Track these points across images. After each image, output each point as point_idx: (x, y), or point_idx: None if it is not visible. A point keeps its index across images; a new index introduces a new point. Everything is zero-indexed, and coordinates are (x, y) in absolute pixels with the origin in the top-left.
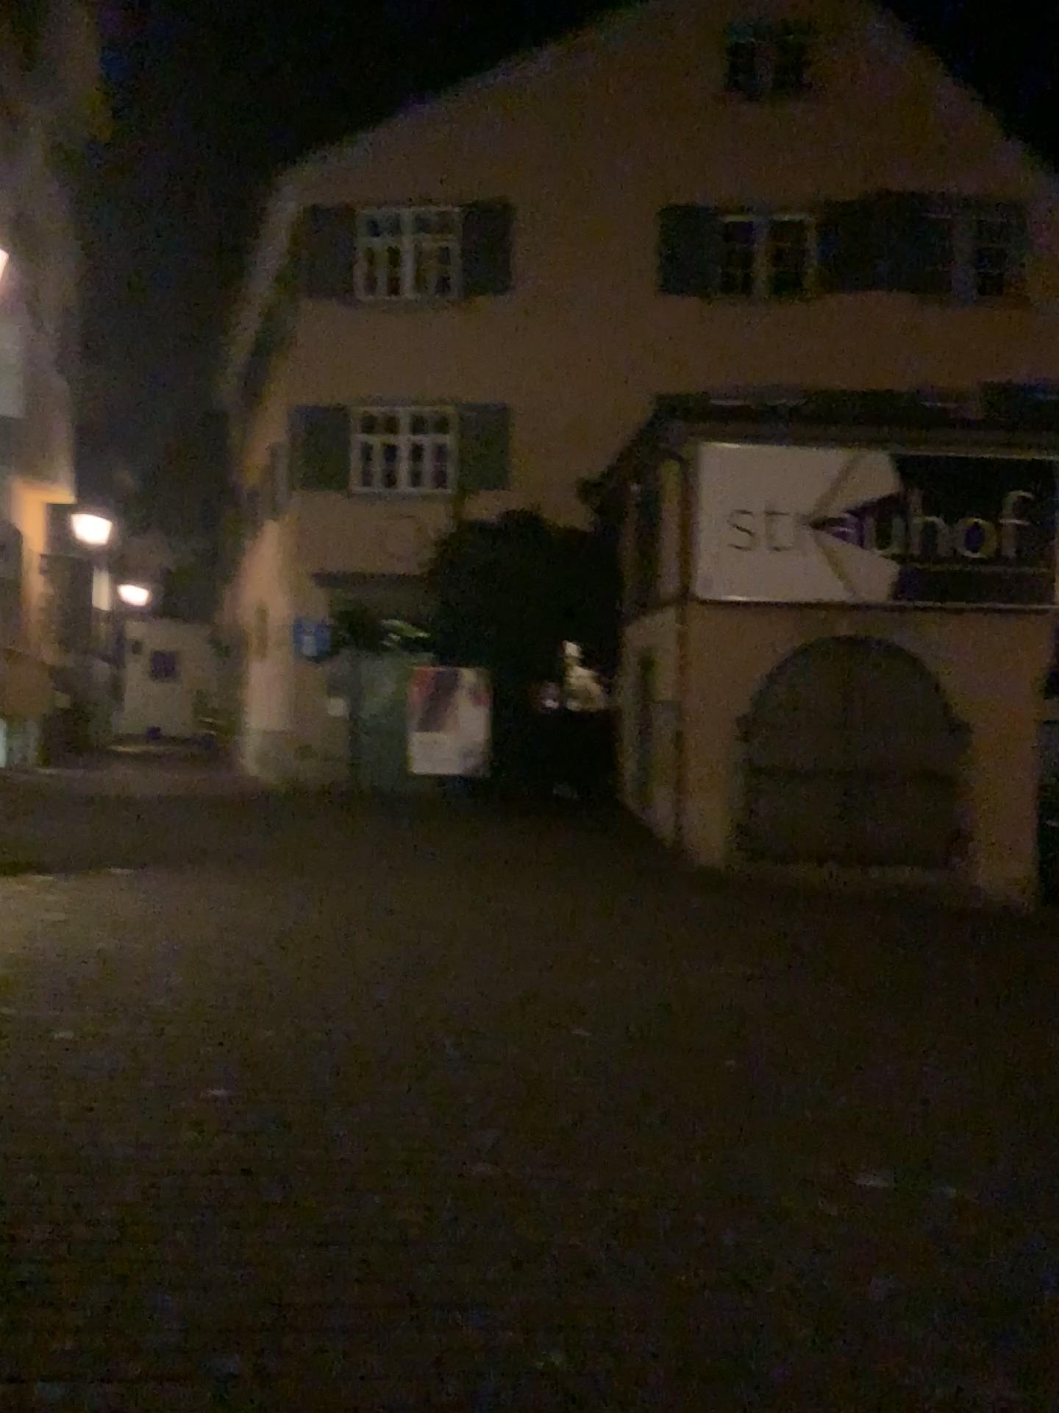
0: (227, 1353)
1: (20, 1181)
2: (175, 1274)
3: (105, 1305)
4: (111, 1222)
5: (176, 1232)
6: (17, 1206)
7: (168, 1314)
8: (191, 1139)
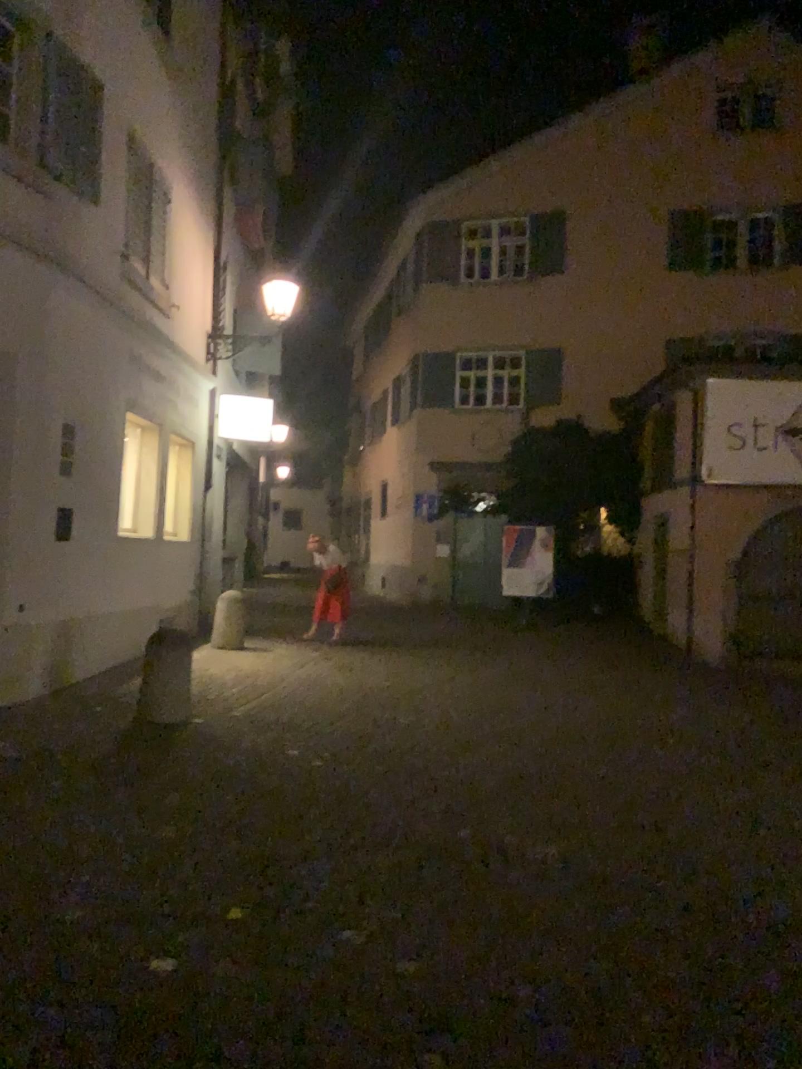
0: (573, 833)
1: (439, 774)
2: (531, 809)
3: (511, 815)
4: (491, 790)
5: (522, 795)
6: (447, 782)
7: (540, 819)
8: (502, 766)
